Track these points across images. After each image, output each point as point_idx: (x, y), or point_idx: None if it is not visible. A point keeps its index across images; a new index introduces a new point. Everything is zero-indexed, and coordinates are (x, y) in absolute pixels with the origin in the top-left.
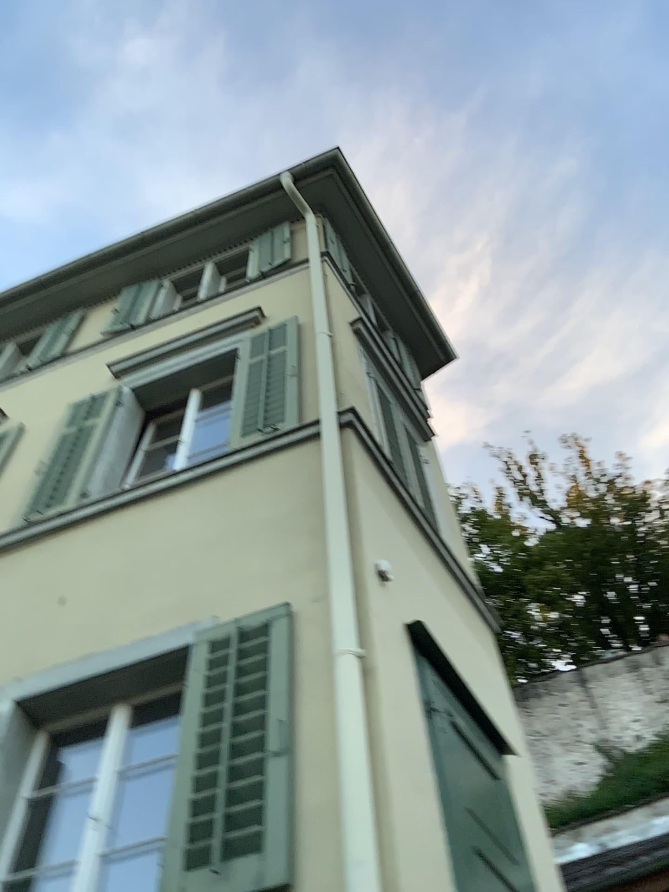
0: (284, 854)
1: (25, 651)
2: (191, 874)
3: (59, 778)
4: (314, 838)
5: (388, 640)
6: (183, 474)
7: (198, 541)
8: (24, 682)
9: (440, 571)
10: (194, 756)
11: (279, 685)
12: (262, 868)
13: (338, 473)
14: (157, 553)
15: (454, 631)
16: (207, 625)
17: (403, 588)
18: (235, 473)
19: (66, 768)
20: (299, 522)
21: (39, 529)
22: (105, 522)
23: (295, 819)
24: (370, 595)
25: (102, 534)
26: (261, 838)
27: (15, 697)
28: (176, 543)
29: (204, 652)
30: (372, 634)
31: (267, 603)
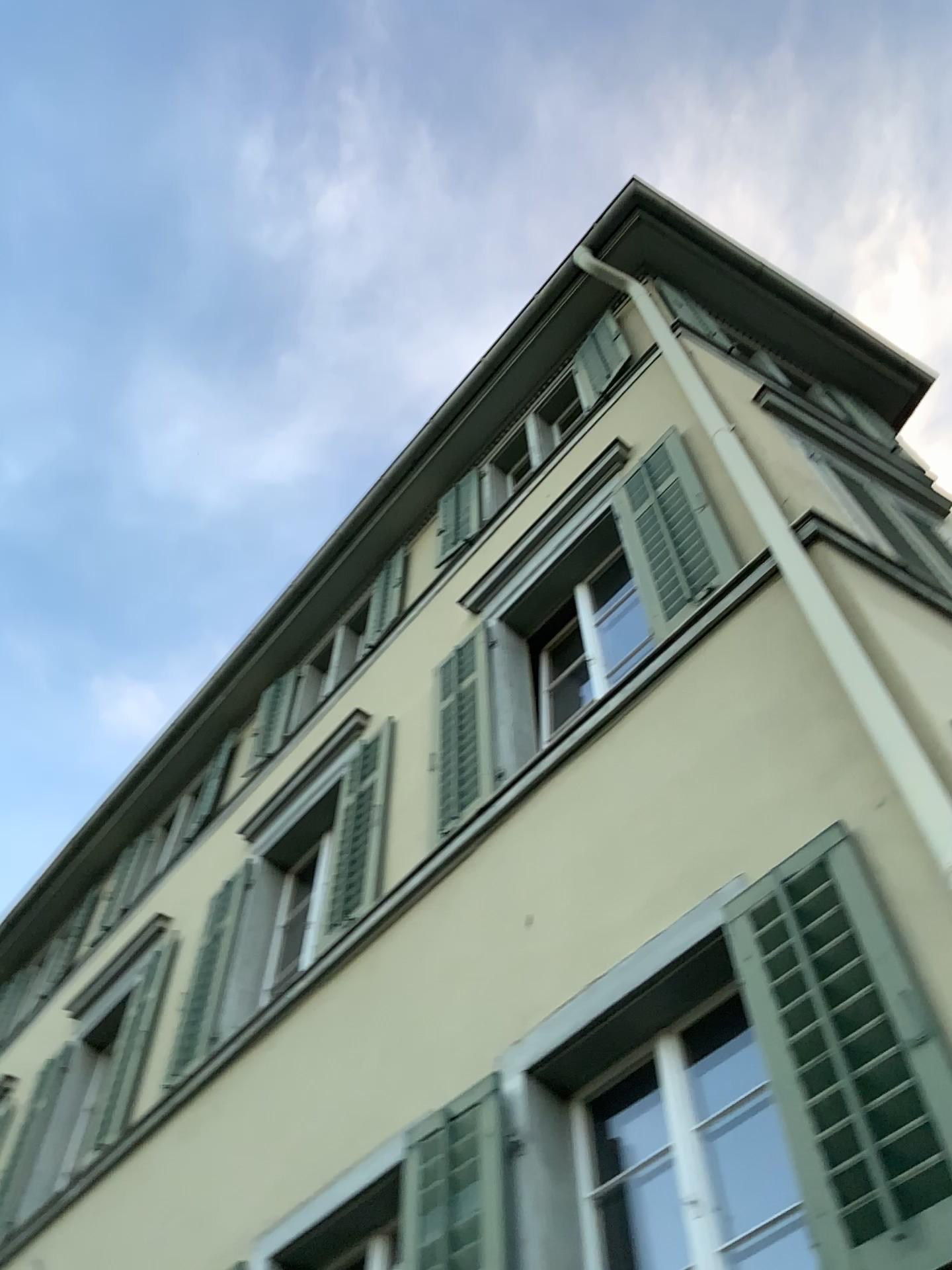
0: None
1: (513, 1005)
2: (870, 1249)
3: (626, 1161)
4: None
5: None
6: (614, 699)
7: (673, 781)
8: (529, 1045)
9: None
10: (798, 1078)
11: (879, 938)
12: None
13: (829, 608)
14: (625, 817)
15: None
16: (736, 890)
17: None
18: (683, 670)
19: (630, 1144)
20: (803, 700)
21: (464, 843)
22: (541, 803)
23: None
24: None
25: (545, 820)
26: None
27: (526, 1070)
28: (645, 795)
29: (748, 927)
30: None
31: (808, 830)
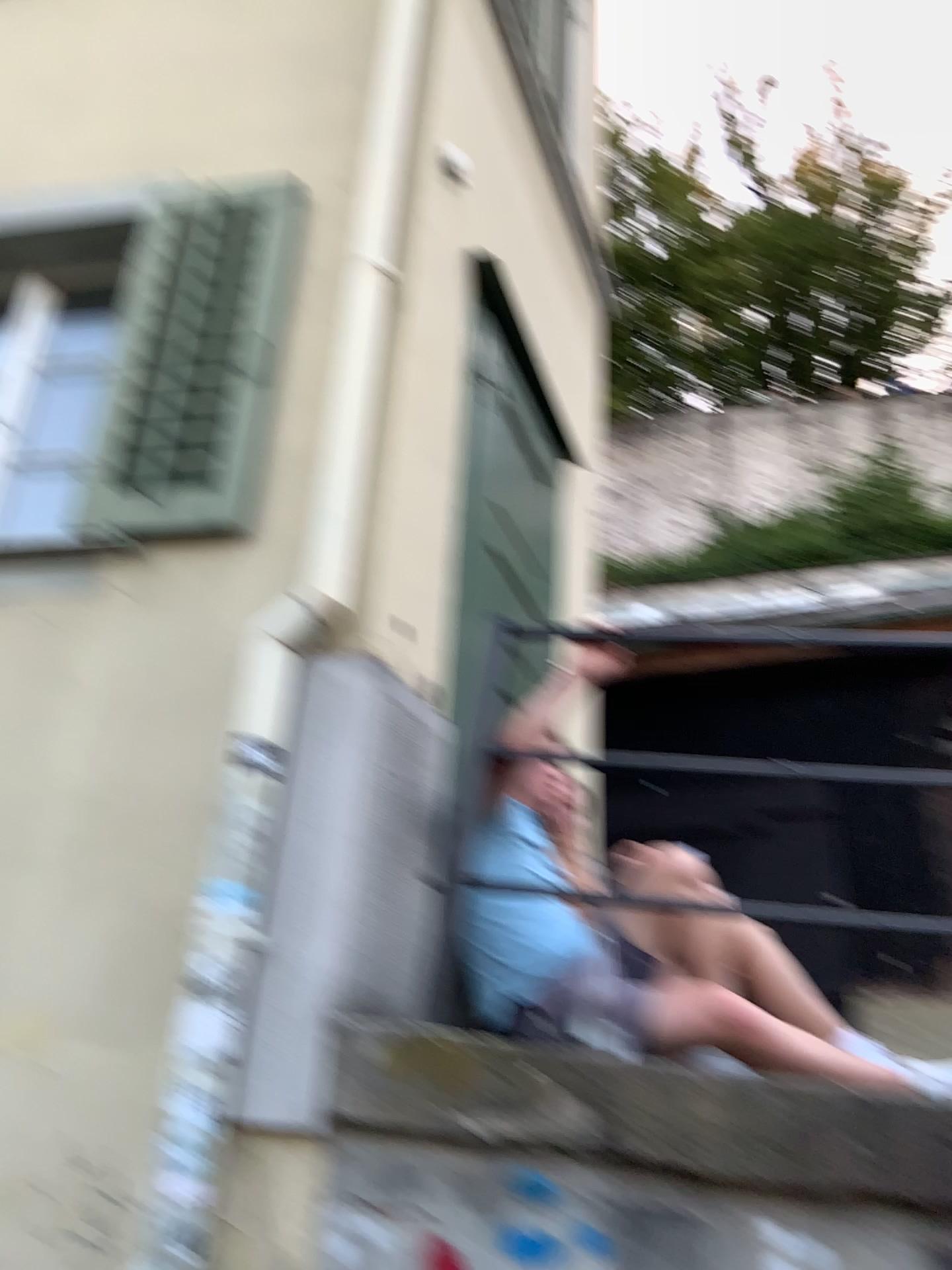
0: (242, 495)
1: None
2: (123, 498)
3: None
4: (284, 485)
5: (437, 268)
6: None
7: (181, 62)
8: None
9: (548, 202)
10: (140, 363)
11: (270, 294)
12: (213, 506)
13: None
14: (114, 68)
15: (542, 291)
16: (179, 193)
17: (481, 203)
18: None
19: None
20: (342, 62)
21: None
22: None
23: (263, 459)
24: (424, 197)
25: (29, 20)
26: (216, 474)
27: None
28: (146, 59)
29: (170, 230)
30: (414, 252)
31: (272, 179)
